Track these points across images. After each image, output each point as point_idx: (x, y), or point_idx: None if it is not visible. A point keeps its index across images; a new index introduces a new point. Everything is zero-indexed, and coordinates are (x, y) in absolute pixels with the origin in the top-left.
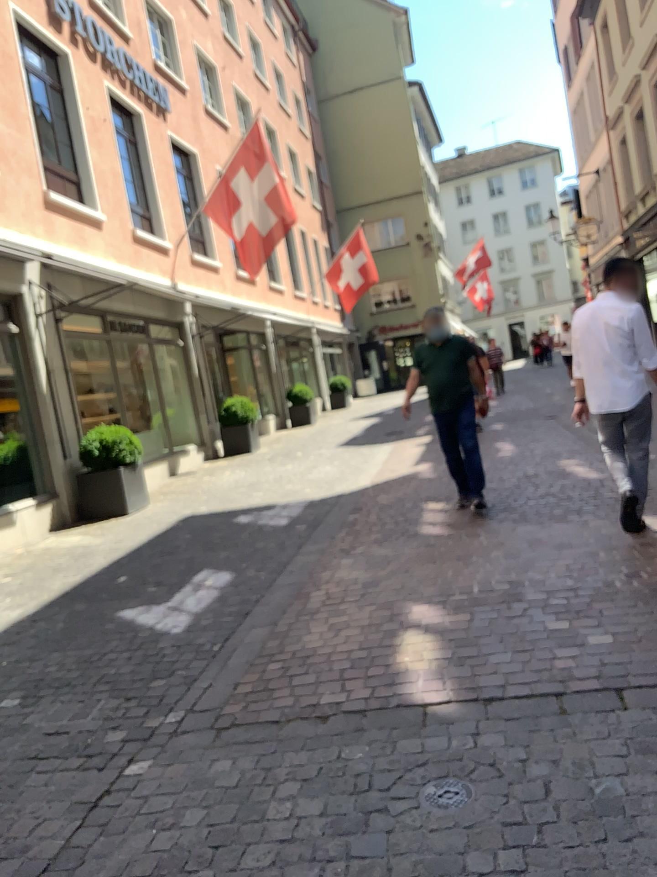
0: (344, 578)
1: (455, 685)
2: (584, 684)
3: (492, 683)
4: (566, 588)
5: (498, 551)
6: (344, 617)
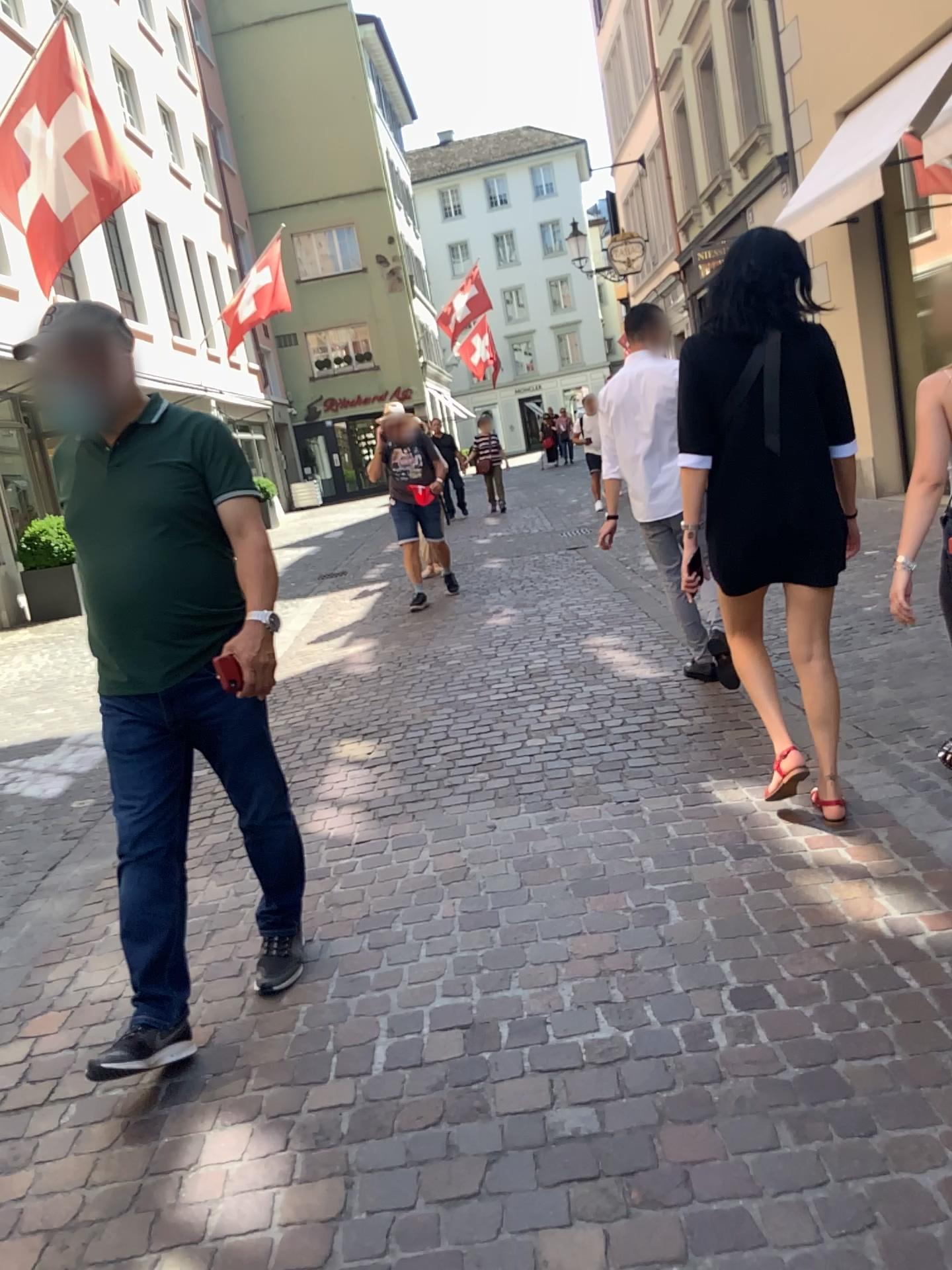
0: (92, 986)
1: None
2: None
3: None
4: (597, 1062)
5: (452, 901)
6: (19, 1176)
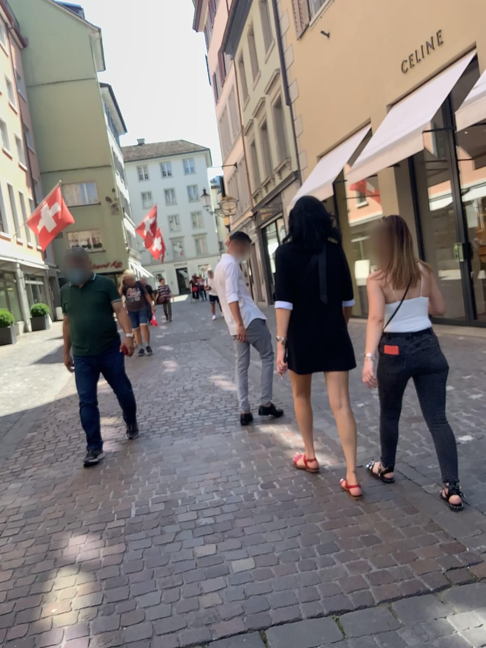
0: (7, 504)
1: (99, 645)
2: (230, 627)
3: (138, 637)
4: (213, 505)
5: (157, 466)
6: None
